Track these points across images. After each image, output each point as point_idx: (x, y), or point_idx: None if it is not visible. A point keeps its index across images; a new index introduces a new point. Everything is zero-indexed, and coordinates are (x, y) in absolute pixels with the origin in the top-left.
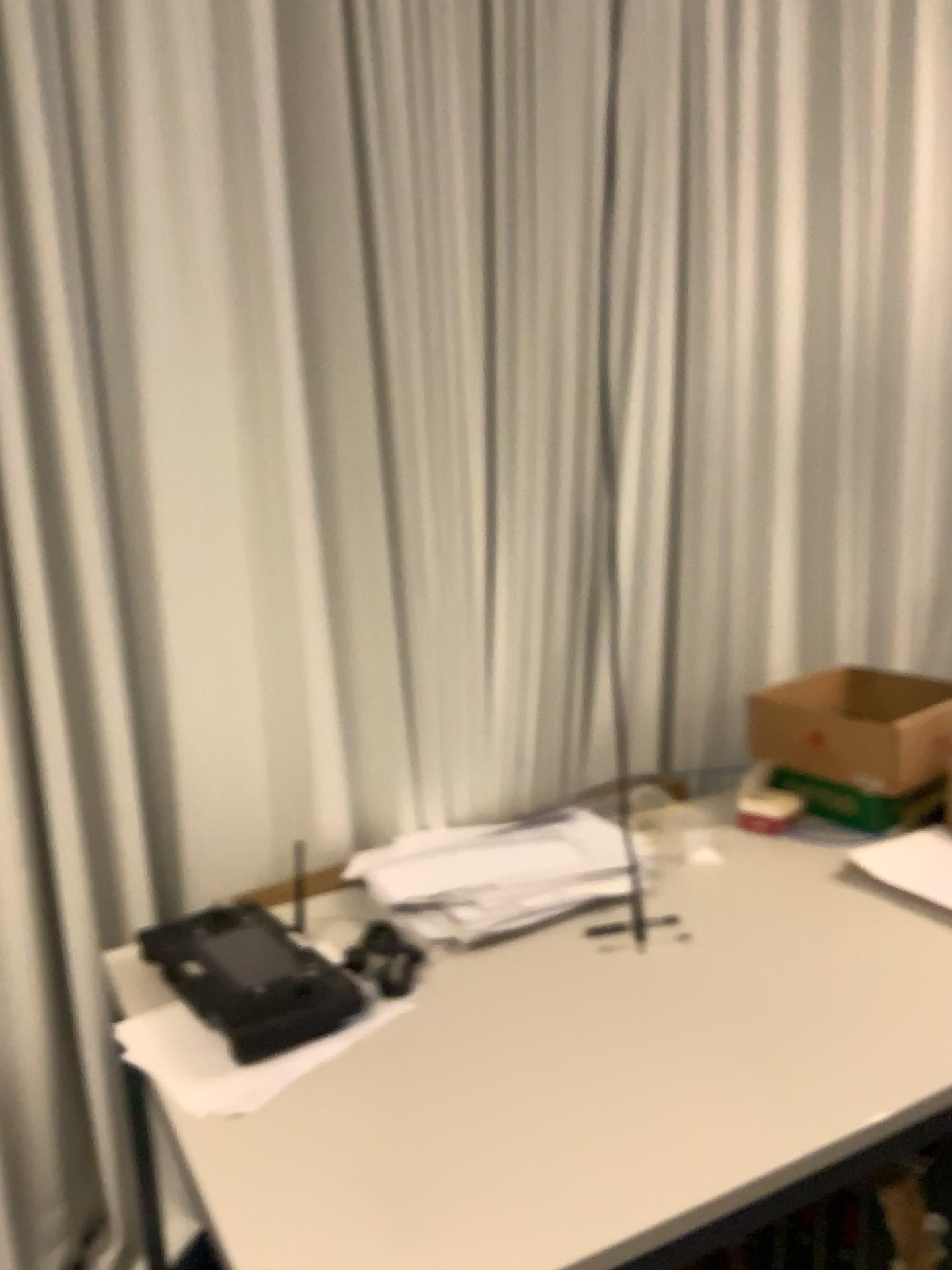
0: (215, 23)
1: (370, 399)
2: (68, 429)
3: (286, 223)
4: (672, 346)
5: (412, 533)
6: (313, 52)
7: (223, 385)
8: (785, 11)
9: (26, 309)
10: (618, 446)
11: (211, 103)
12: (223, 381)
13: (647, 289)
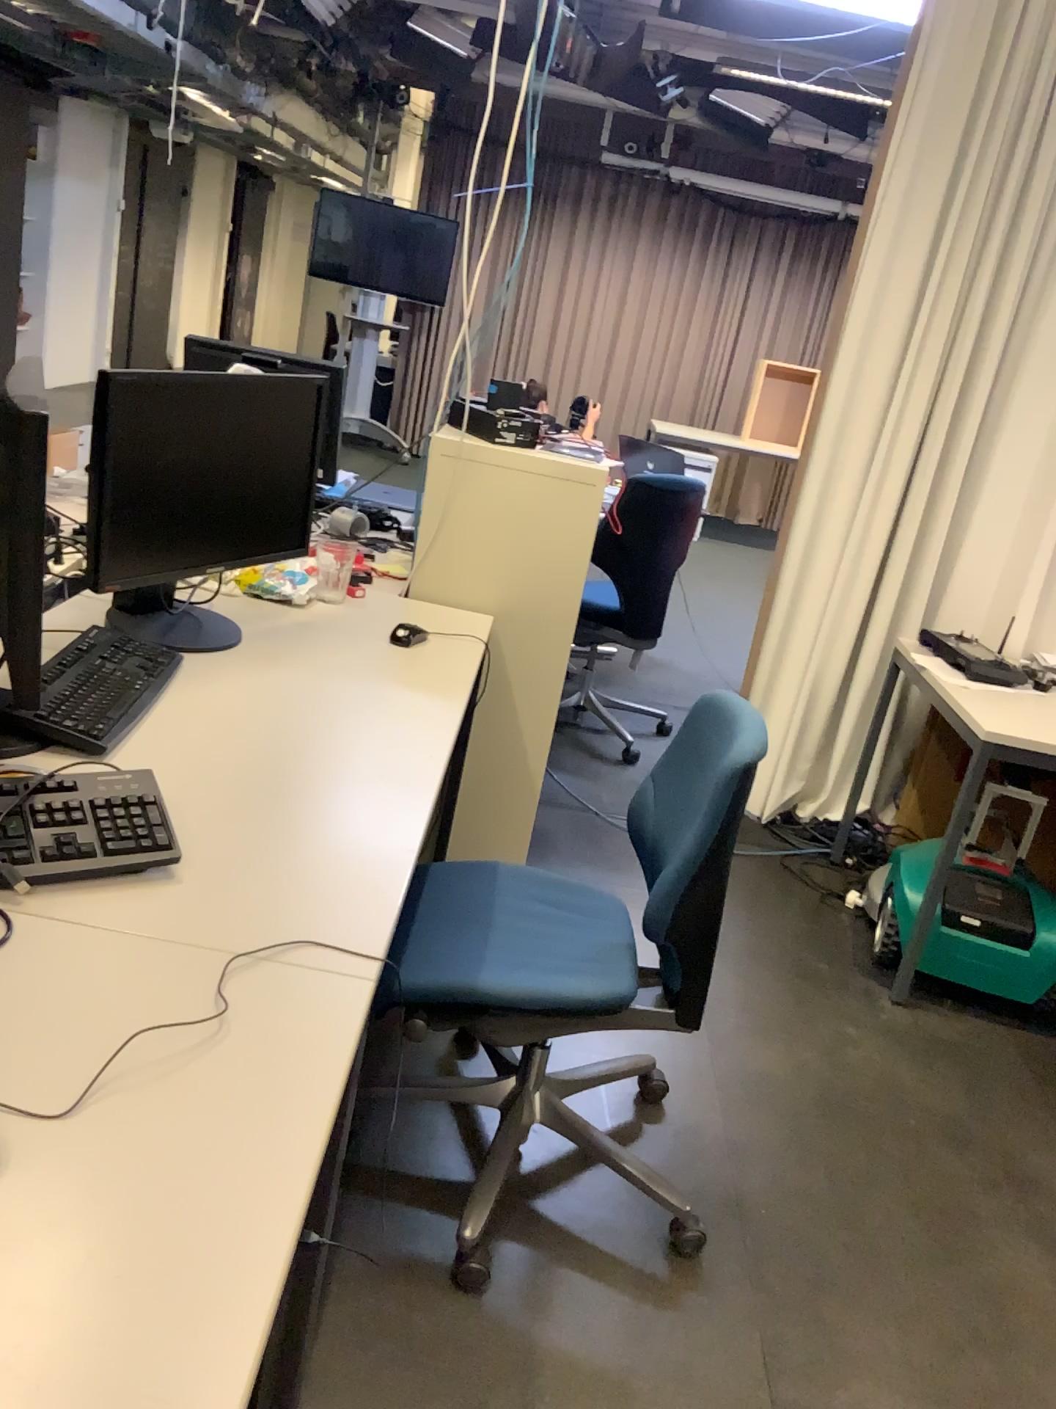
0: None
1: None
2: (978, 391)
3: None
4: None
5: None
6: None
7: None
8: None
9: (982, 330)
10: None
11: None
12: None
13: None
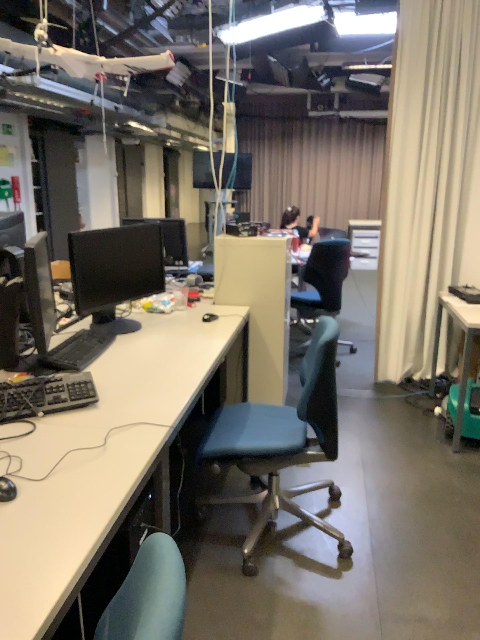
0: None
1: None
2: (455, 178)
3: None
4: None
5: None
6: None
7: None
8: None
9: (452, 152)
10: None
11: None
12: None
13: None
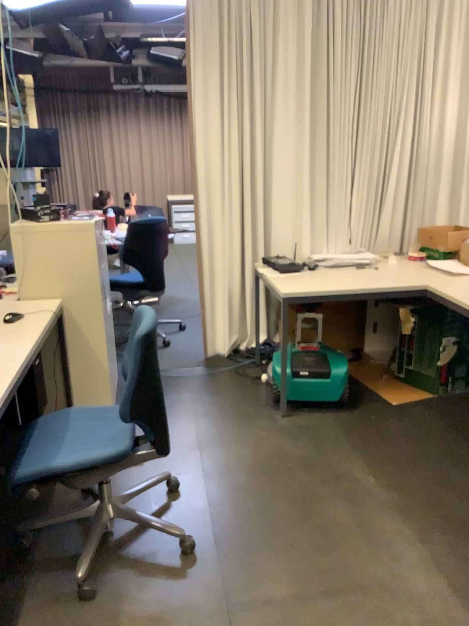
0: (297, 59)
1: (325, 146)
2: (258, 151)
3: (309, 104)
4: (411, 133)
5: (333, 180)
6: (319, 64)
7: (291, 142)
8: (456, 37)
9: (252, 125)
10: (392, 160)
11: (295, 77)
12: (291, 141)
13: (404, 118)
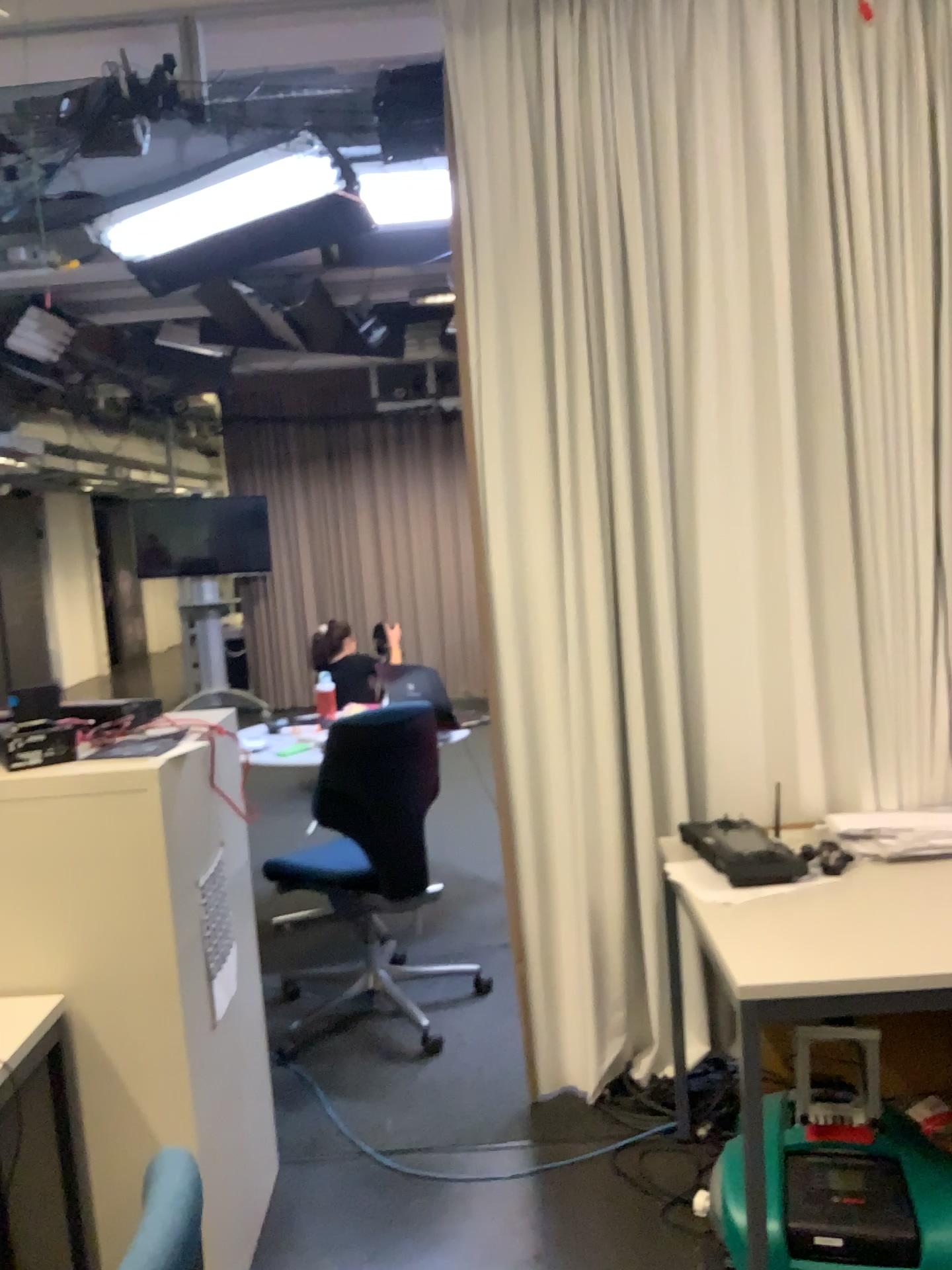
0: (750, 290)
1: (845, 507)
2: (655, 532)
3: (791, 400)
4: None
5: (873, 596)
6: (812, 296)
7: (747, 503)
8: None
9: (636, 467)
10: None
11: (747, 336)
12: (747, 500)
13: None
